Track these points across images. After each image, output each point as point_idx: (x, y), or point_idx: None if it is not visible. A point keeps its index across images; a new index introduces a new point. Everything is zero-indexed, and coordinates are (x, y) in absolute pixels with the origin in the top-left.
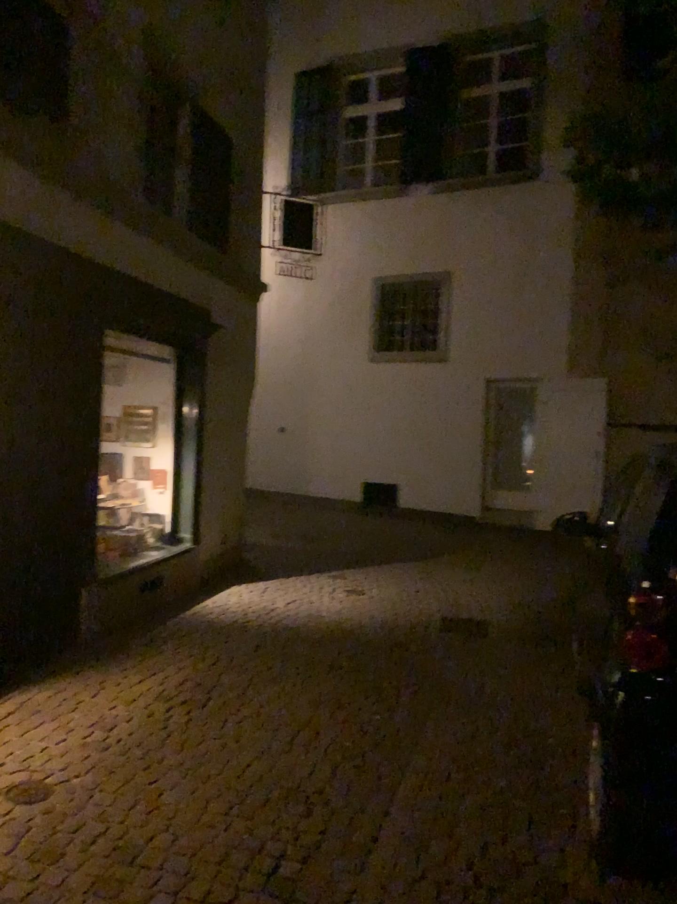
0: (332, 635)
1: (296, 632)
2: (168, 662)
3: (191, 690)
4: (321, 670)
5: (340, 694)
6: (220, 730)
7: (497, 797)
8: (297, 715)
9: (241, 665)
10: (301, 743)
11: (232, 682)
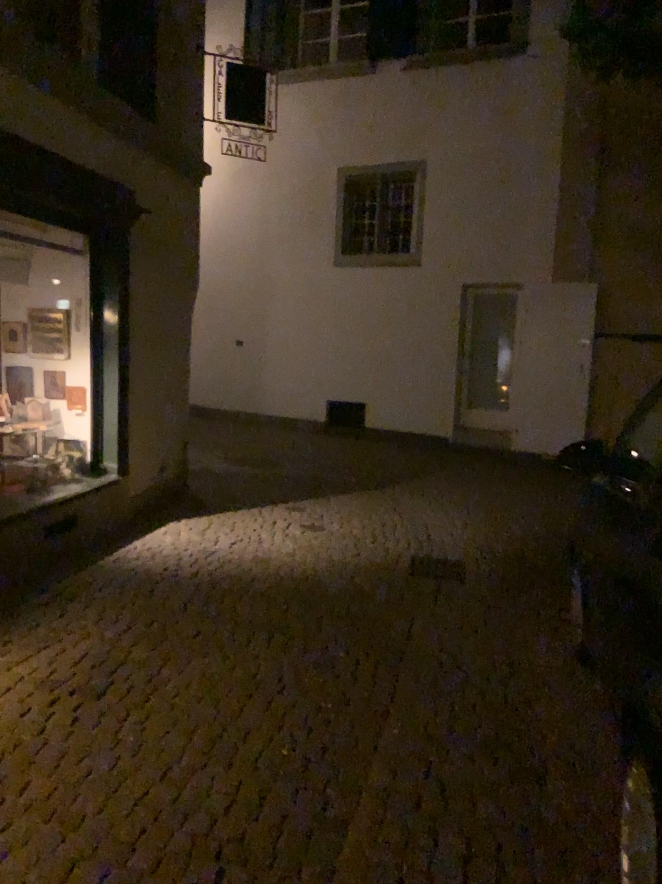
0: (280, 585)
1: (236, 581)
2: (66, 629)
3: (87, 672)
4: (262, 635)
5: (283, 672)
6: (113, 737)
7: (490, 843)
8: (223, 707)
9: (161, 632)
10: (222, 755)
11: (143, 659)
